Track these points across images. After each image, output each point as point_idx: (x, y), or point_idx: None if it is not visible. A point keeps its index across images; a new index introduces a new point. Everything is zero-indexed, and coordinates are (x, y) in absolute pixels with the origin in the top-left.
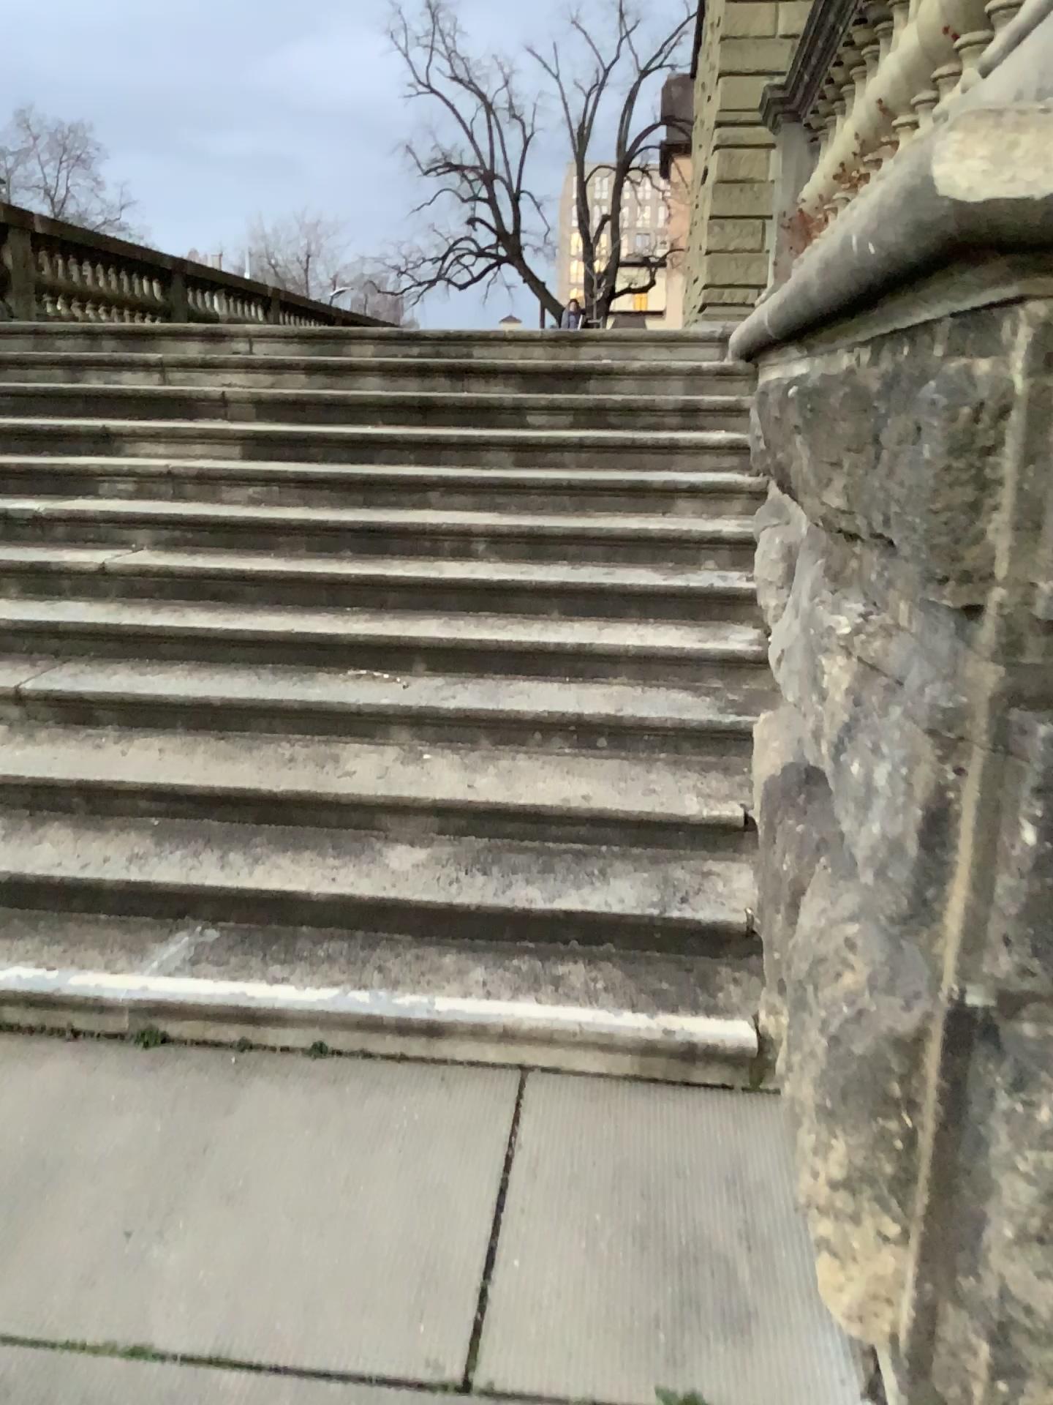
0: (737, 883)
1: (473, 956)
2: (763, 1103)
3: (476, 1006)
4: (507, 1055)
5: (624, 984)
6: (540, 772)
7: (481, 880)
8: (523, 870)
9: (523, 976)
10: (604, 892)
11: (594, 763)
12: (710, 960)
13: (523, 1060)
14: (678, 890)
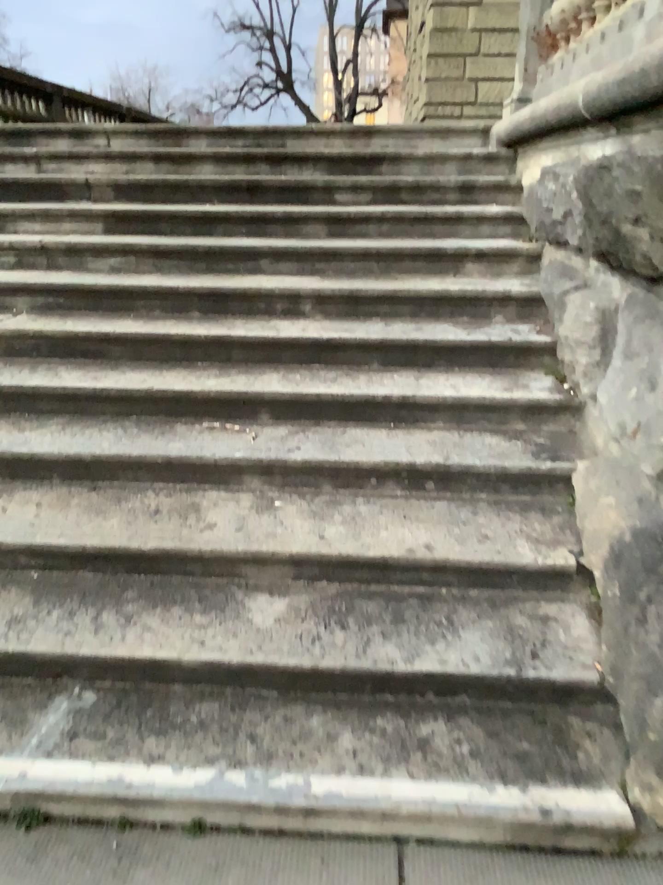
0: (573, 627)
1: (340, 716)
2: (639, 877)
3: (349, 781)
4: (384, 835)
5: (487, 746)
6: (379, 518)
7: (339, 632)
8: (377, 620)
9: (389, 739)
10: (454, 643)
11: (427, 507)
12: (562, 713)
13: (401, 839)
14: (522, 637)
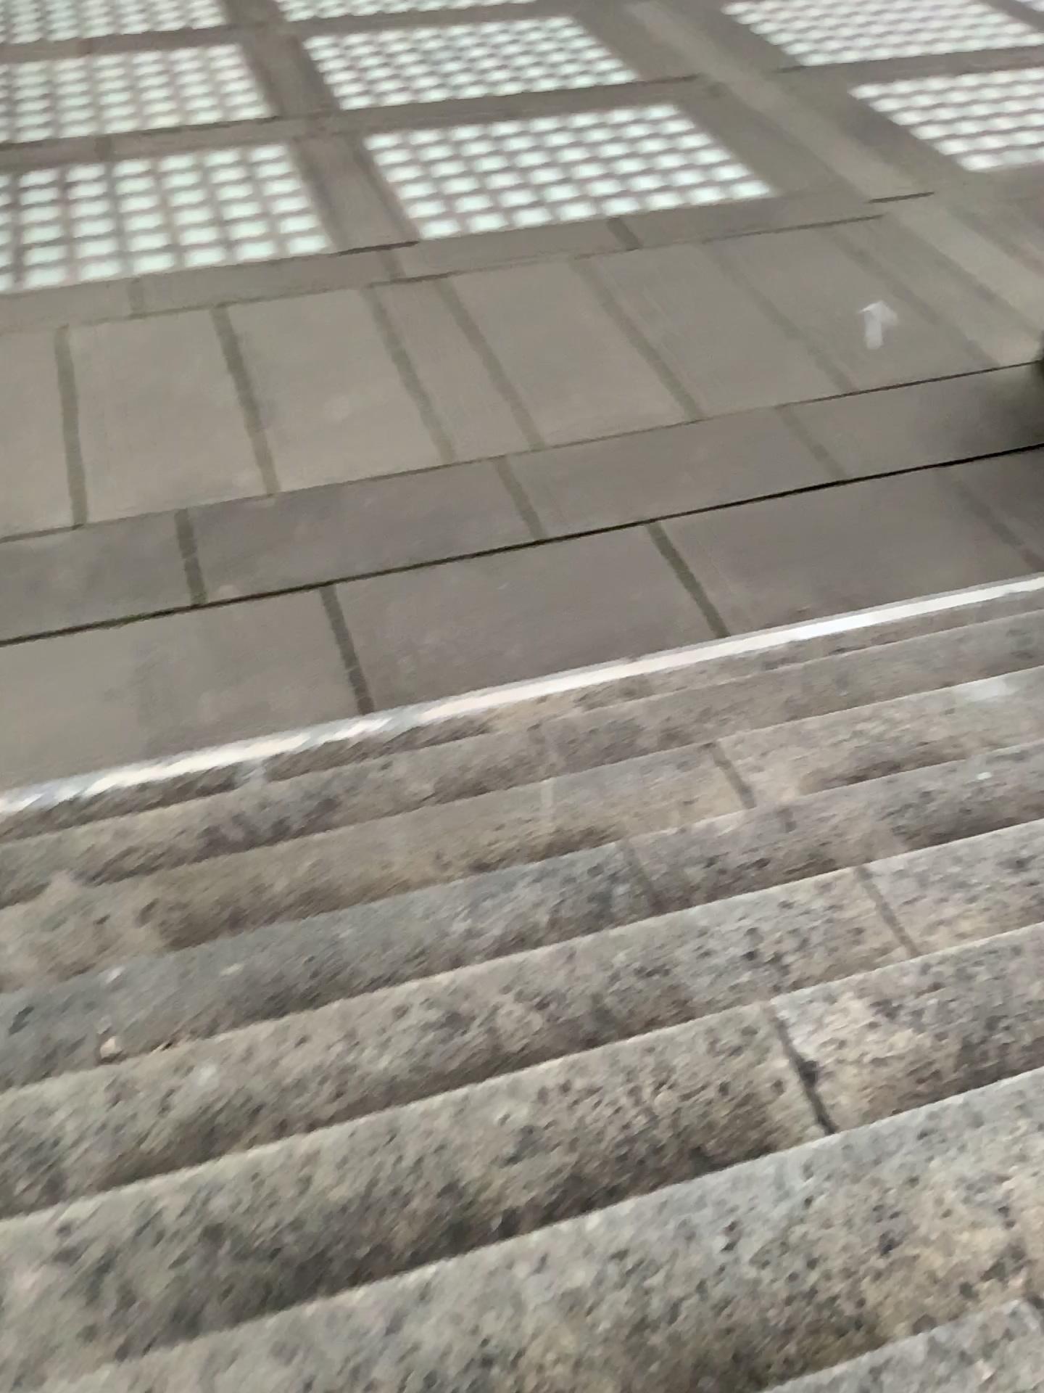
0: None
1: None
2: None
3: None
4: None
5: None
6: None
7: None
8: None
9: None
10: None
11: None
12: None
13: None
14: None
